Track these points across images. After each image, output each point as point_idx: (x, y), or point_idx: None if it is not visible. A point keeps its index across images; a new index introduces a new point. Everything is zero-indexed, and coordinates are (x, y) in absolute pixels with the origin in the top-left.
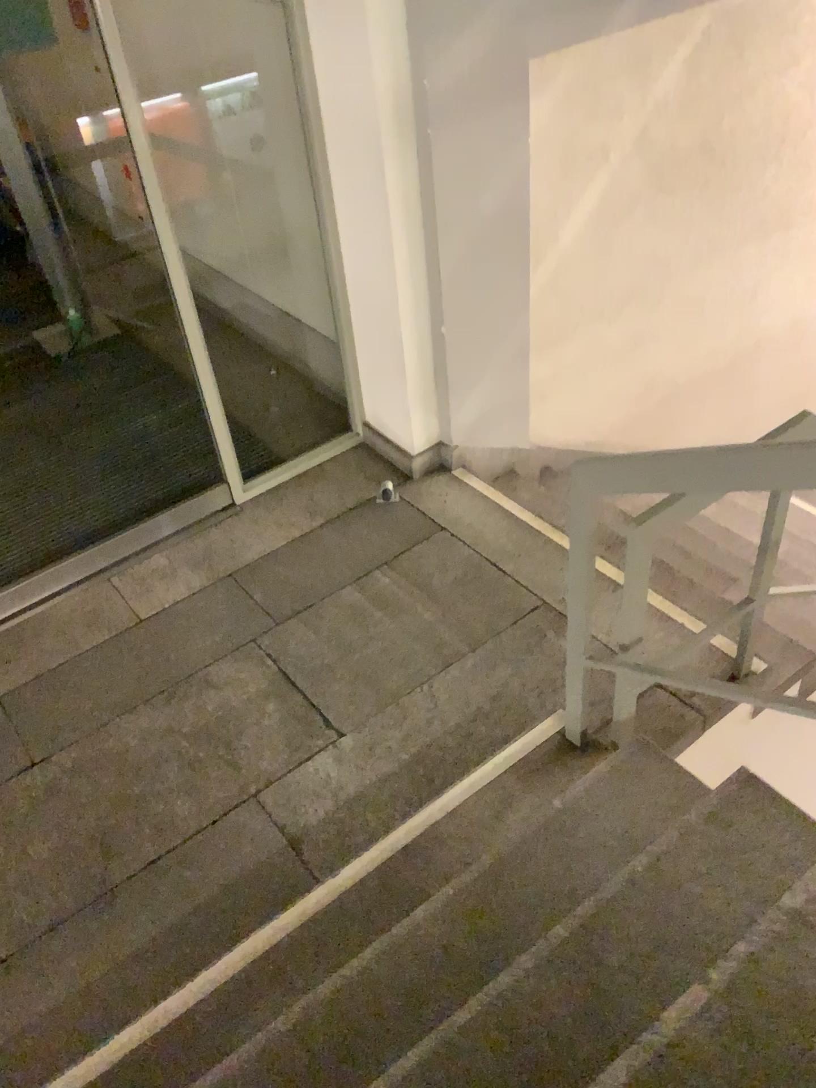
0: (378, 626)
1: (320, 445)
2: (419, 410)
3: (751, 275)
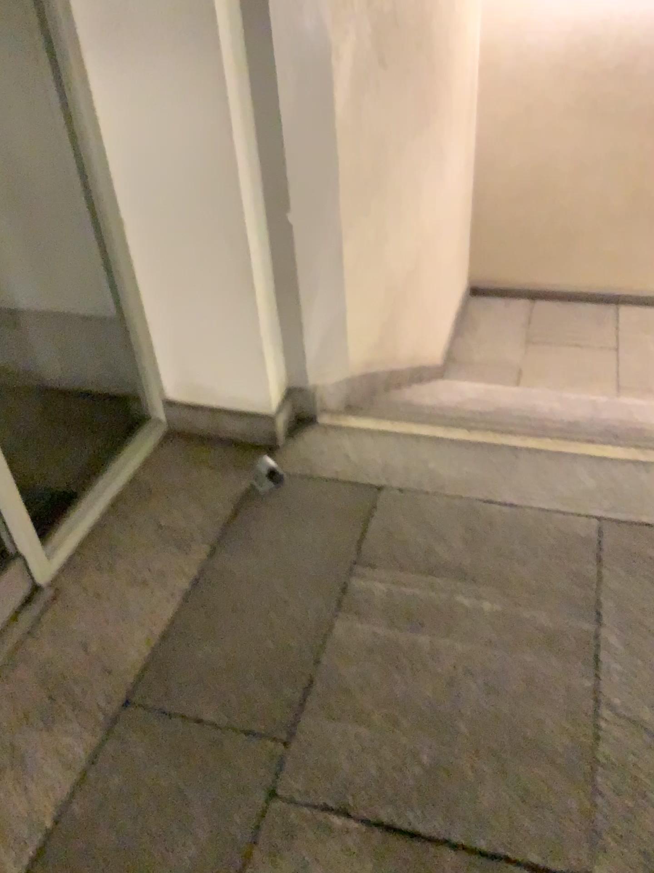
0: (435, 660)
1: (109, 459)
2: (270, 352)
3: (418, 171)
